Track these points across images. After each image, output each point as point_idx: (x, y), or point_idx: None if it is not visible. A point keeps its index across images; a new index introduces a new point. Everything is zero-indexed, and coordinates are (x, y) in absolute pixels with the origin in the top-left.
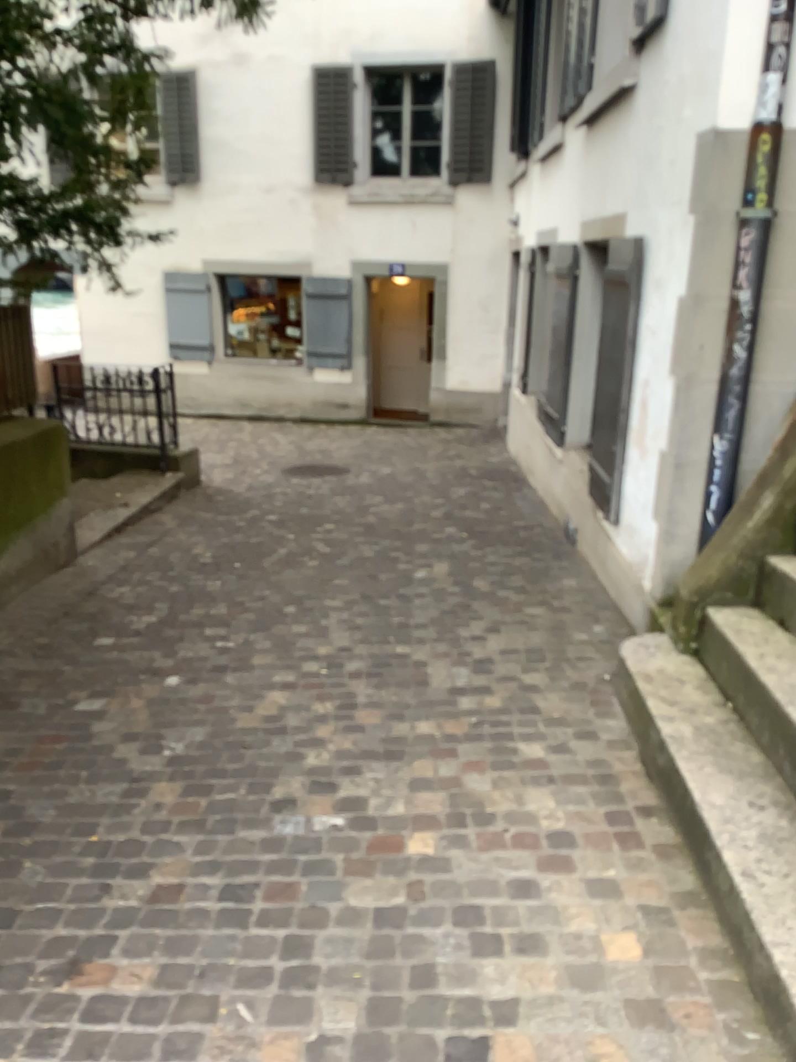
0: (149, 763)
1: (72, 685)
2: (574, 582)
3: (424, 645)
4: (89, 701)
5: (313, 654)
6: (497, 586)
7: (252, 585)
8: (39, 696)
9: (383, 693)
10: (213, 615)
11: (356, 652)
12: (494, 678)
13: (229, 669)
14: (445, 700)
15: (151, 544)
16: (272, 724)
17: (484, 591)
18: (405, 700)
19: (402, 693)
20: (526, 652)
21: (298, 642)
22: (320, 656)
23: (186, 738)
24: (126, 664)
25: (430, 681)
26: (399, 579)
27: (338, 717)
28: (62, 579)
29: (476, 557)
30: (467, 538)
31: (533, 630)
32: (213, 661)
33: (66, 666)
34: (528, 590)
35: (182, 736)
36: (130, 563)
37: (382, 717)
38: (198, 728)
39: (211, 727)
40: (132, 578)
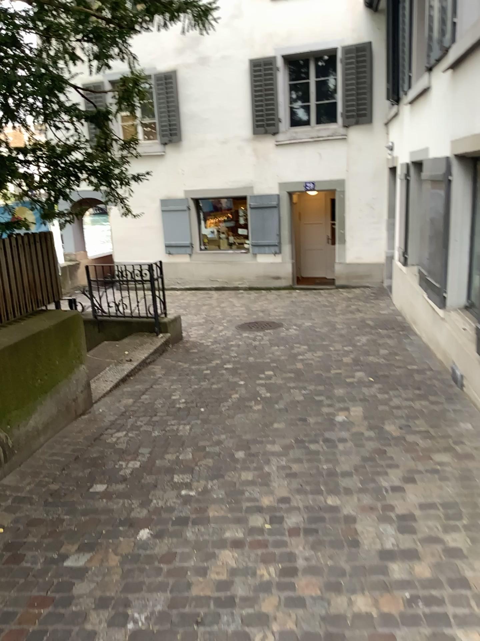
0: (114, 640)
1: (66, 537)
2: (469, 427)
3: (350, 496)
4: (76, 557)
5: (259, 504)
6: (404, 431)
7: (213, 431)
8: (40, 548)
9: (319, 554)
10: (182, 460)
11: (294, 503)
12: (417, 538)
13: (191, 521)
14: (376, 564)
15: (144, 393)
16: (224, 591)
17: (394, 436)
18: (340, 562)
19: (337, 554)
20: (441, 506)
21: (247, 491)
22: (264, 506)
23: (149, 609)
24: (111, 513)
25: (360, 540)
26: (324, 424)
27: (281, 585)
28: (79, 425)
29: (383, 402)
30: (374, 384)
31: (443, 478)
32: (179, 511)
33: (66, 515)
34: (431, 436)
35: (146, 605)
36: (128, 409)
37: (320, 584)
38: (160, 595)
39: (170, 594)
40: (127, 423)
